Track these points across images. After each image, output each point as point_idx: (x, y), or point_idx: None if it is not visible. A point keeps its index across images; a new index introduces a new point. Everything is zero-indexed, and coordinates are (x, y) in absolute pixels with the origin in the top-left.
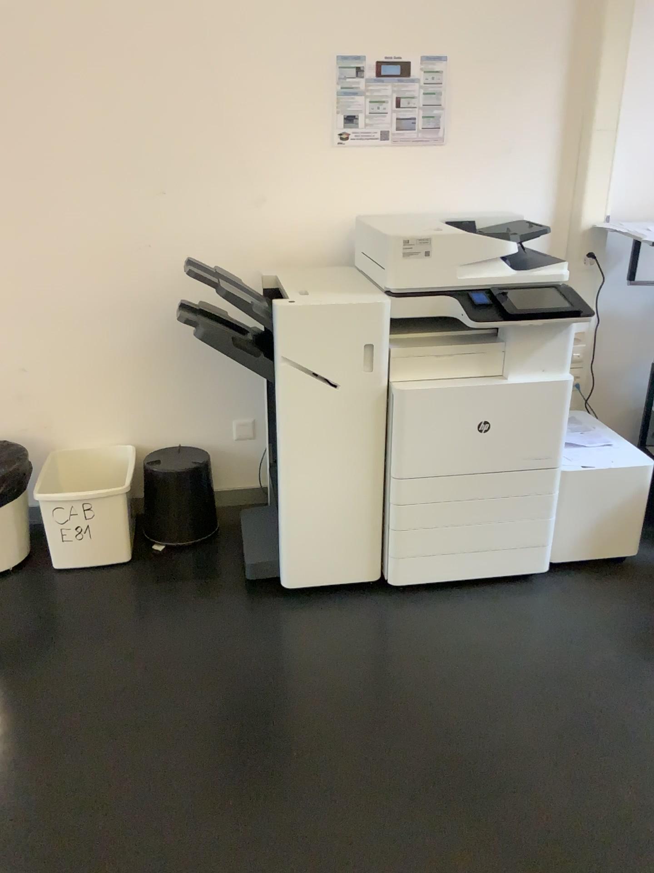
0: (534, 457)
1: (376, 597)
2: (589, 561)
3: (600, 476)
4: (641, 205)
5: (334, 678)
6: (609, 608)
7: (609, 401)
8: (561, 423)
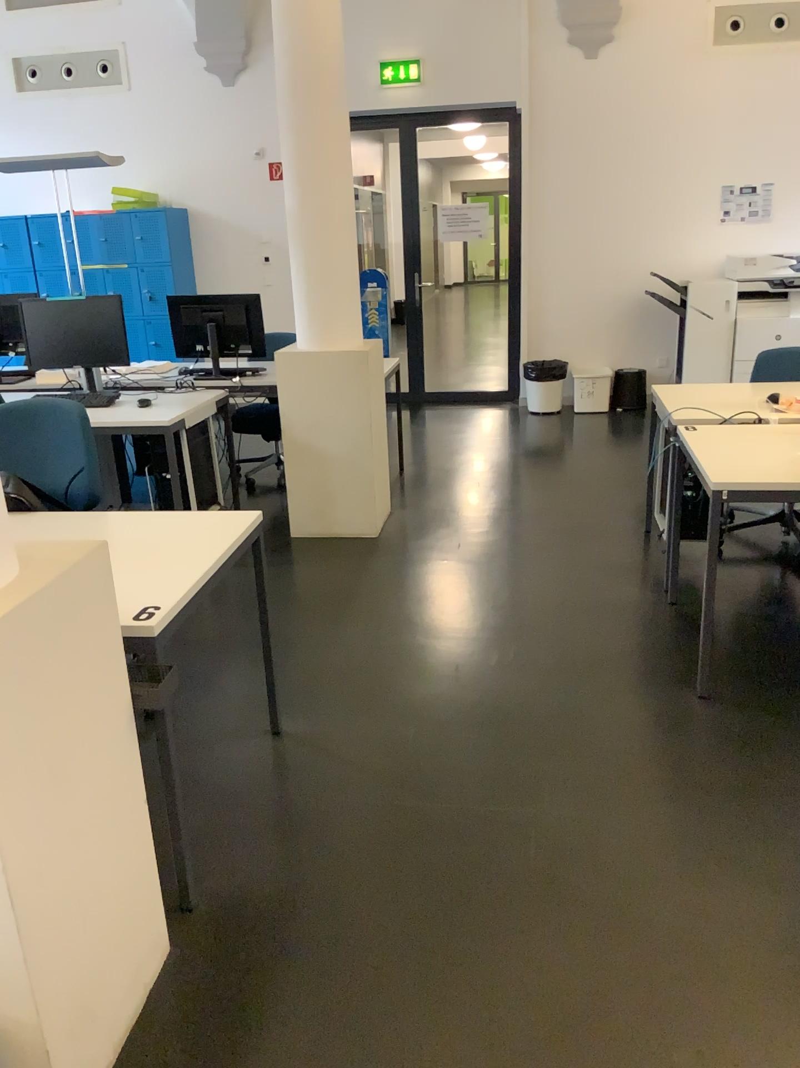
0: None
1: None
2: None
3: None
4: None
5: None
6: None
7: None
8: None
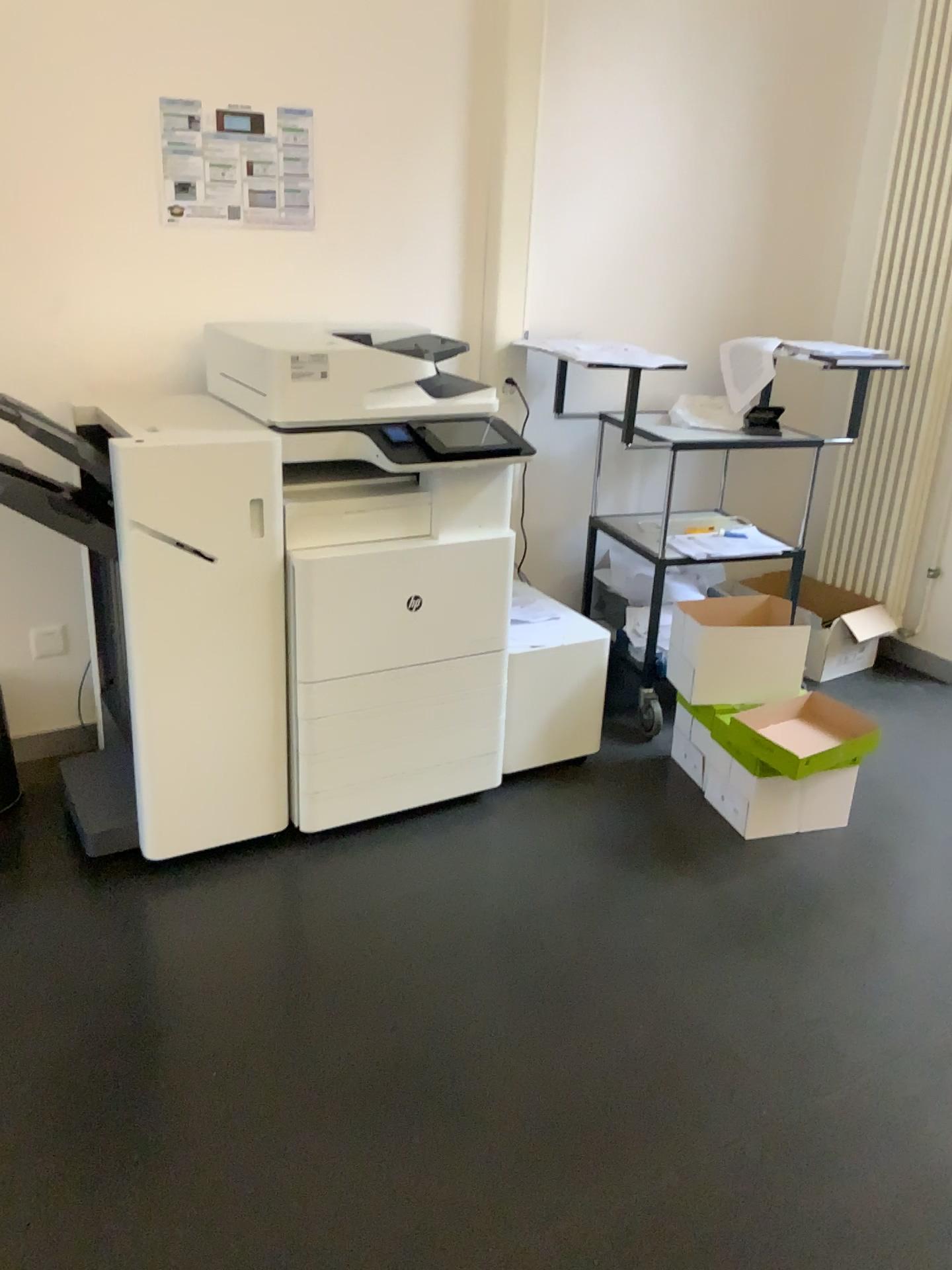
0: (476, 639)
1: (283, 854)
2: (548, 769)
3: (553, 657)
4: (565, 317)
5: (246, 968)
6: (580, 821)
7: (545, 566)
8: (505, 592)
